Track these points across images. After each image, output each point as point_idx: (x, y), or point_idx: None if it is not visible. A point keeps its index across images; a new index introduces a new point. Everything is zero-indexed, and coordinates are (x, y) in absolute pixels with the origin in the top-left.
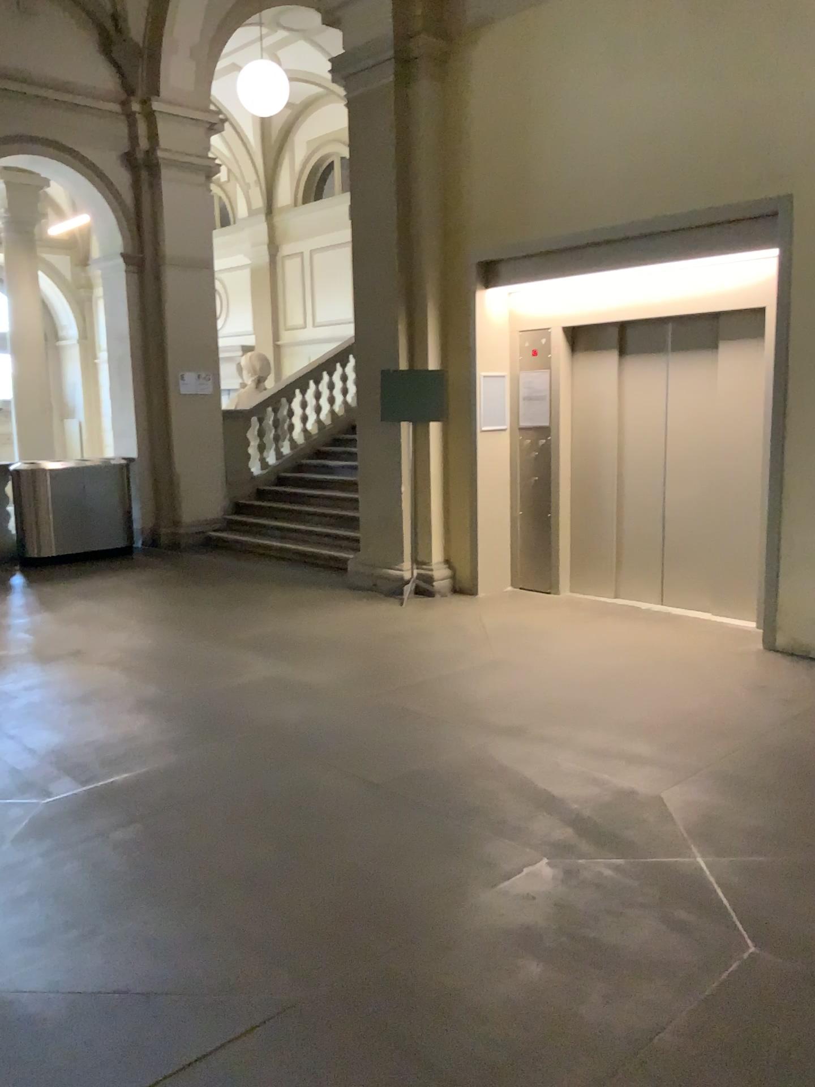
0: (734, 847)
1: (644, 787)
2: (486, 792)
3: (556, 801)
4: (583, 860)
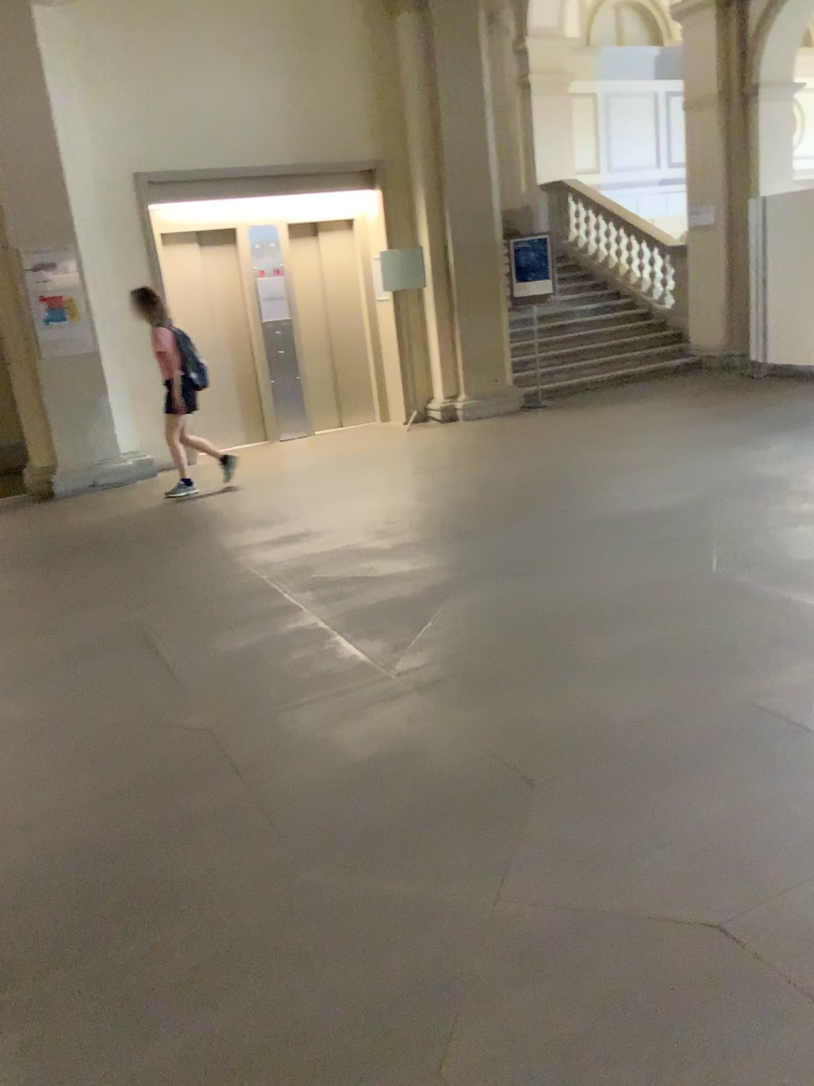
0: (520, 951)
1: (750, 918)
2: (737, 774)
3: (704, 823)
4: (532, 815)
